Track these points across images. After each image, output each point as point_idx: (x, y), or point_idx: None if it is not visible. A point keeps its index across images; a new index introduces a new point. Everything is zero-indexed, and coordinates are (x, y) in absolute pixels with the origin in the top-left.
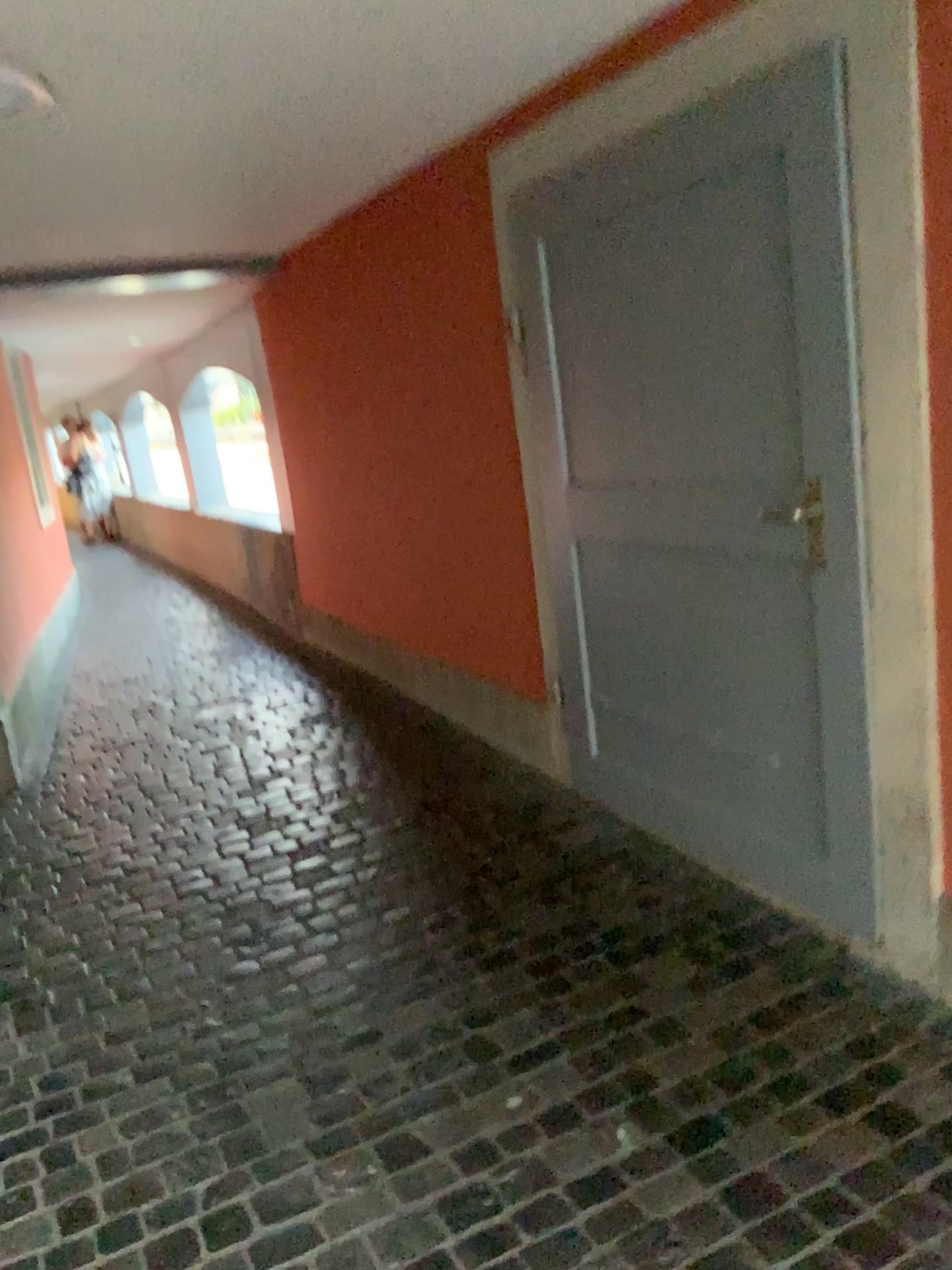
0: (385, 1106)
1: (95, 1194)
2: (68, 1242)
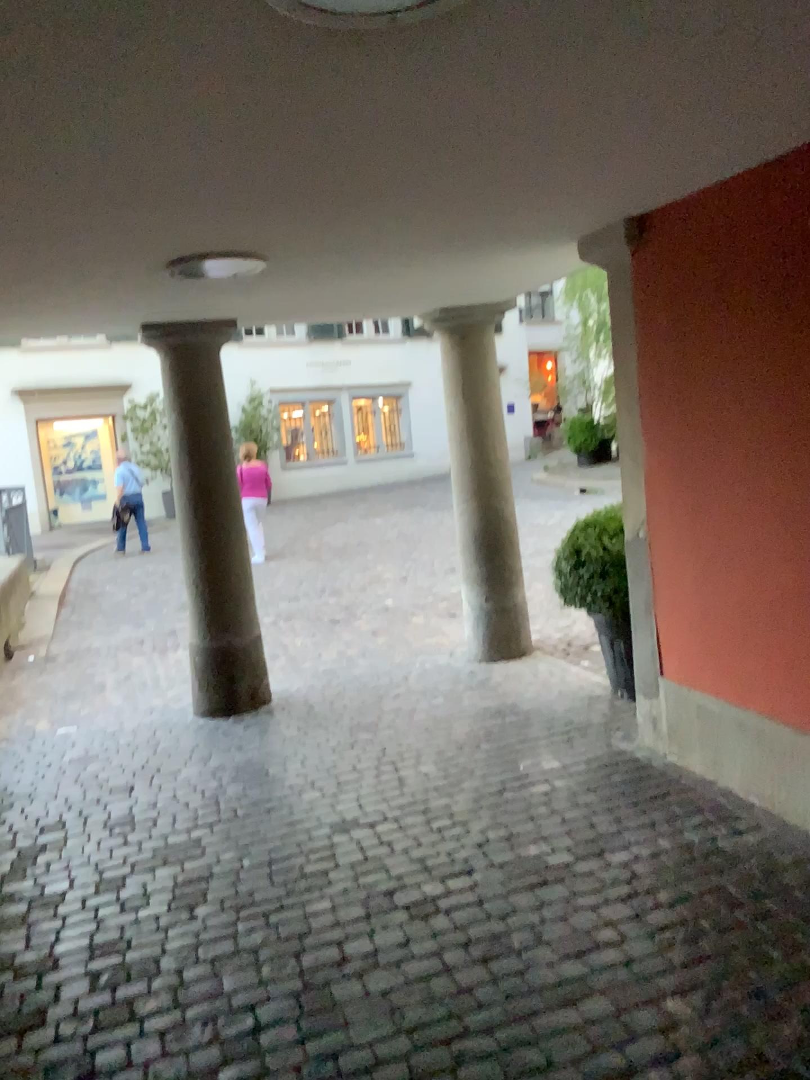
0: (238, 1002)
1: (445, 964)
2: (451, 938)
